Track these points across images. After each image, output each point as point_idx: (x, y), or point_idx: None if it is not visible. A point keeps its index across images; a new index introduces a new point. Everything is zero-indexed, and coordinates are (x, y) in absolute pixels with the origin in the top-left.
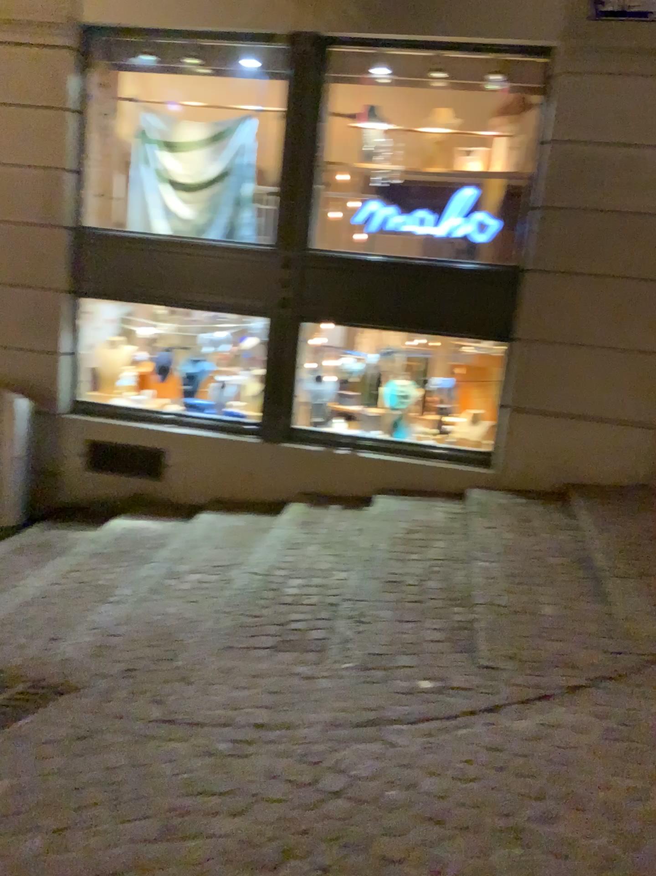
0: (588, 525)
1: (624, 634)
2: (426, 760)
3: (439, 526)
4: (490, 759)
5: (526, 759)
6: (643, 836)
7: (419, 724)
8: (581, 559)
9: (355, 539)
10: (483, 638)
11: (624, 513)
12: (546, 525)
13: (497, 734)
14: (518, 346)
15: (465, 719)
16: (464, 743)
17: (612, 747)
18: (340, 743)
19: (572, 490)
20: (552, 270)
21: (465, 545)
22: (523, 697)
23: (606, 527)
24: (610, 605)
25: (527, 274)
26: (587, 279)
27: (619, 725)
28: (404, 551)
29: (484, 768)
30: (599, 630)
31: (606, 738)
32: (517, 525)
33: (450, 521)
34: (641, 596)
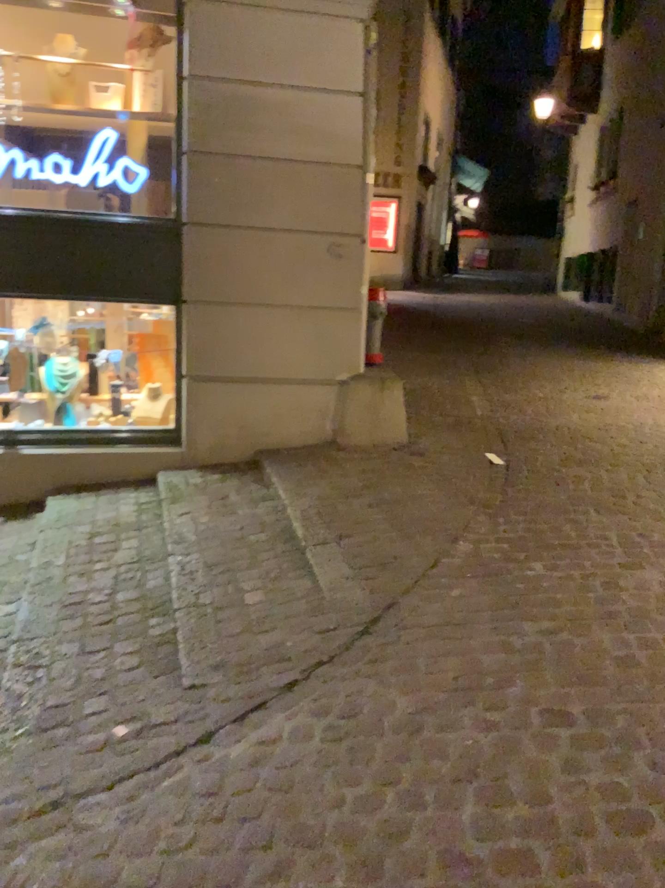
0: (285, 492)
1: (333, 607)
2: (126, 838)
3: (127, 521)
4: (205, 809)
5: (246, 795)
6: (381, 853)
7: (116, 787)
8: (282, 532)
9: (26, 556)
10: (186, 649)
11: (318, 473)
12: (243, 499)
13: (211, 771)
14: (190, 309)
15: (172, 763)
16: (172, 798)
17: (337, 748)
18: (10, 849)
19: (266, 456)
20: (216, 222)
21: (158, 538)
22: (236, 712)
23: (302, 492)
24: (317, 577)
25: (189, 228)
26: (253, 231)
27: (341, 717)
28: (87, 559)
29: (198, 825)
30: (308, 609)
31: (329, 738)
32: (213, 505)
33: (138, 512)
34: (345, 562)
